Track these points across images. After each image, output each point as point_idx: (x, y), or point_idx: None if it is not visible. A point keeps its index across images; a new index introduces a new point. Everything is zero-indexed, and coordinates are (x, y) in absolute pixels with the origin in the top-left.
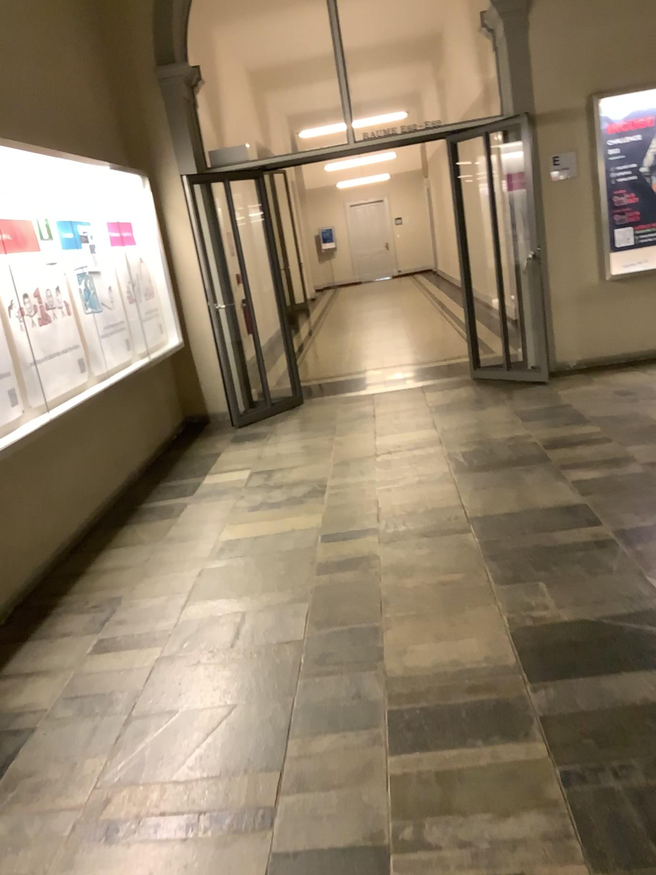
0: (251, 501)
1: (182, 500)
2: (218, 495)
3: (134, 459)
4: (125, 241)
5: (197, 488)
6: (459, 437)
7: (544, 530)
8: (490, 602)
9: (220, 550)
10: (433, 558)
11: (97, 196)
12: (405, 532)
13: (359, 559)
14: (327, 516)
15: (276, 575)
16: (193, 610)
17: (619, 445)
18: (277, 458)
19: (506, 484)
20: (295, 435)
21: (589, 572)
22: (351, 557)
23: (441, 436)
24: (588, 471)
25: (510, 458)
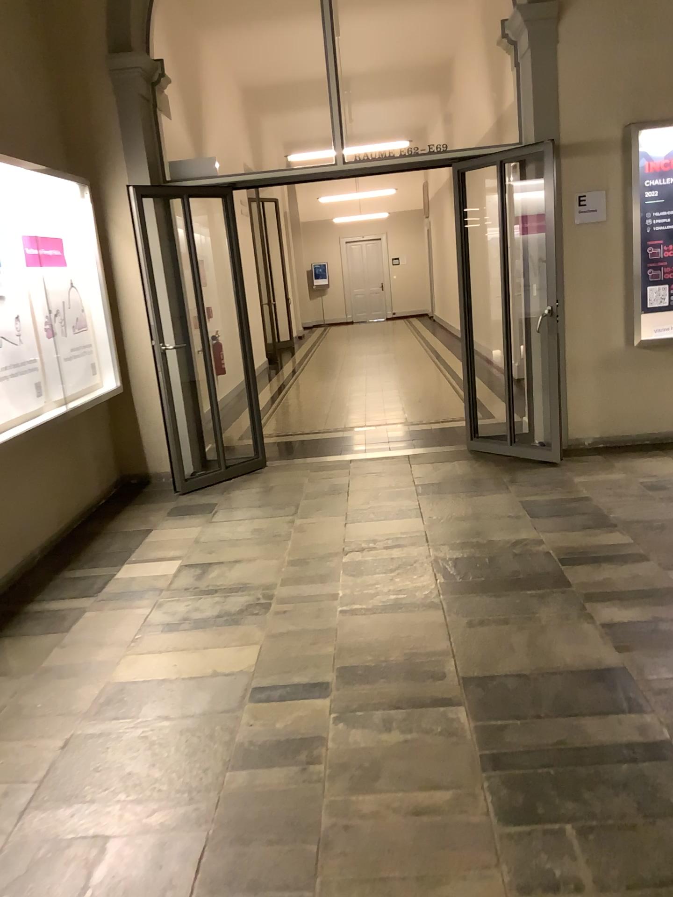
0: (170, 615)
1: (82, 604)
2: (129, 598)
3: (30, 540)
4: (45, 260)
5: (105, 586)
6: (449, 534)
7: (568, 714)
8: (490, 865)
9: (107, 698)
10: (404, 752)
11: (7, 201)
12: (369, 694)
13: (297, 740)
14: (264, 652)
15: (173, 761)
16: (33, 822)
17: (660, 568)
18: (217, 547)
19: (510, 619)
20: (246, 513)
21: (645, 814)
22: (285, 736)
23: (427, 532)
24: (622, 607)
25: (516, 576)
